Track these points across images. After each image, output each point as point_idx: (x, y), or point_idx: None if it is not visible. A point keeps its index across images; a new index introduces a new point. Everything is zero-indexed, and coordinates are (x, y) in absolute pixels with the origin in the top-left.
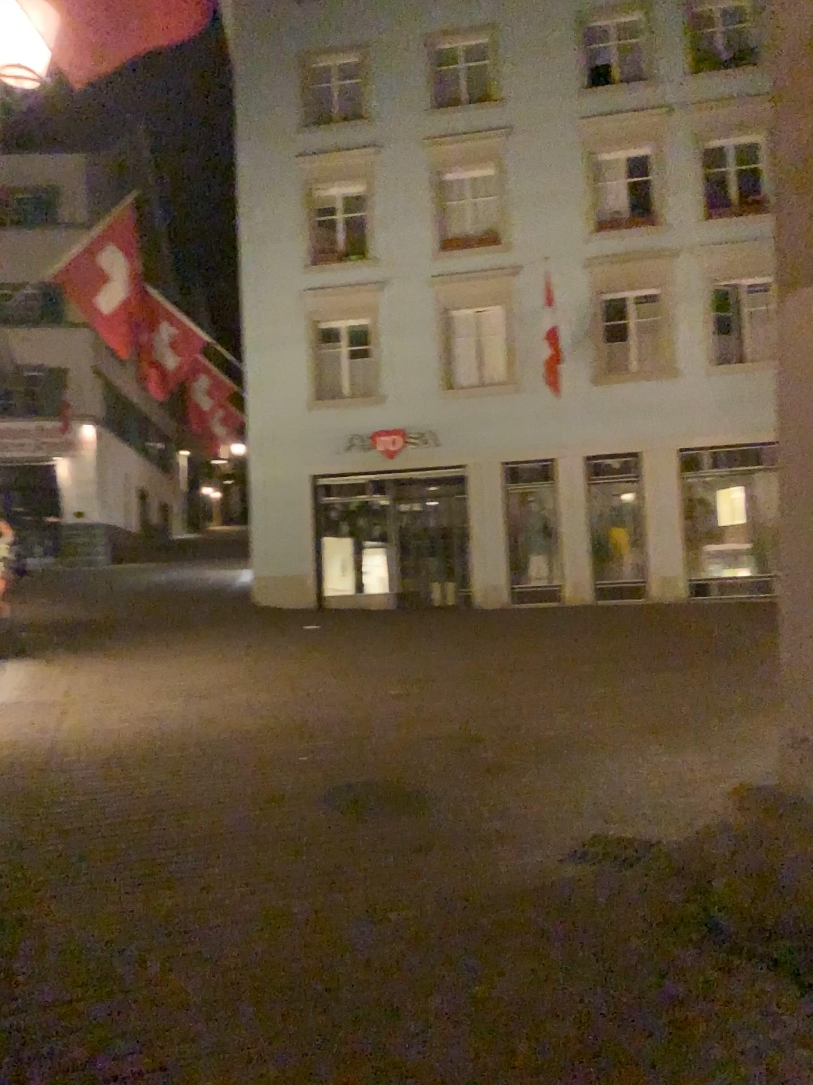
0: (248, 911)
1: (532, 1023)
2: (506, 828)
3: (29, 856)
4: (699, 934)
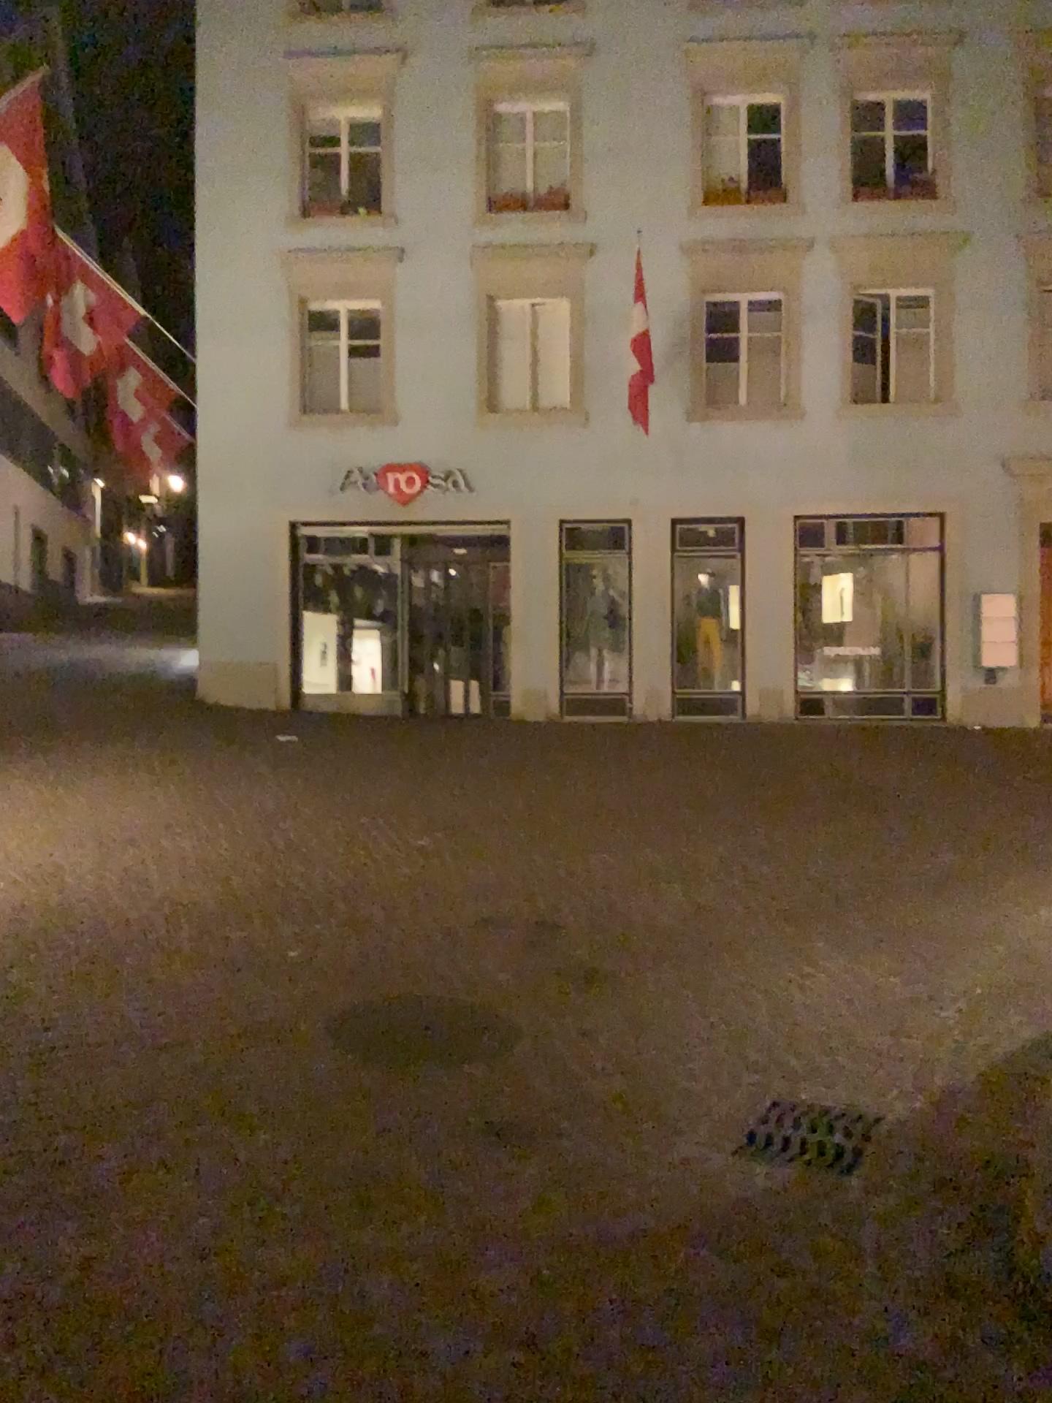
0: (217, 1272)
1: None
2: (634, 1086)
3: None
4: (1017, 1318)
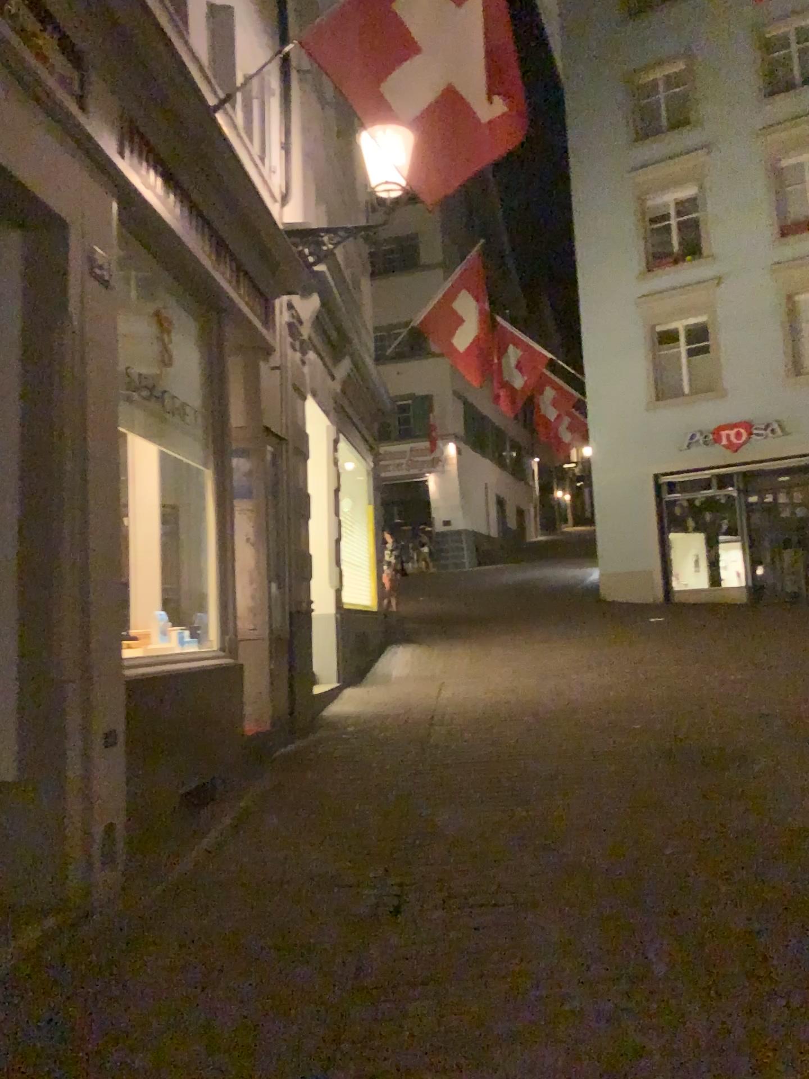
0: (583, 821)
1: (800, 905)
2: None
3: (424, 777)
4: None
